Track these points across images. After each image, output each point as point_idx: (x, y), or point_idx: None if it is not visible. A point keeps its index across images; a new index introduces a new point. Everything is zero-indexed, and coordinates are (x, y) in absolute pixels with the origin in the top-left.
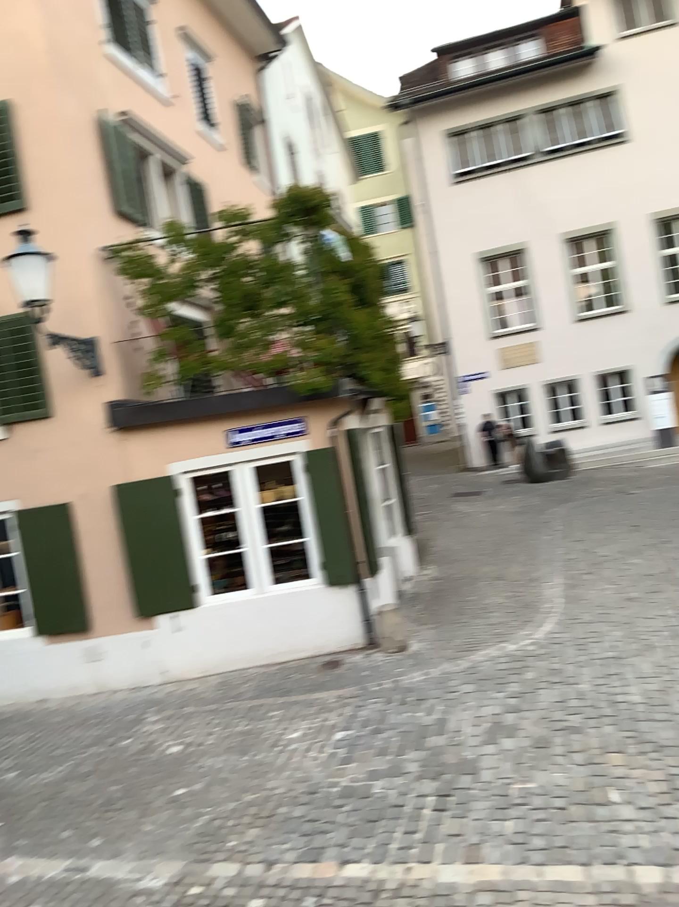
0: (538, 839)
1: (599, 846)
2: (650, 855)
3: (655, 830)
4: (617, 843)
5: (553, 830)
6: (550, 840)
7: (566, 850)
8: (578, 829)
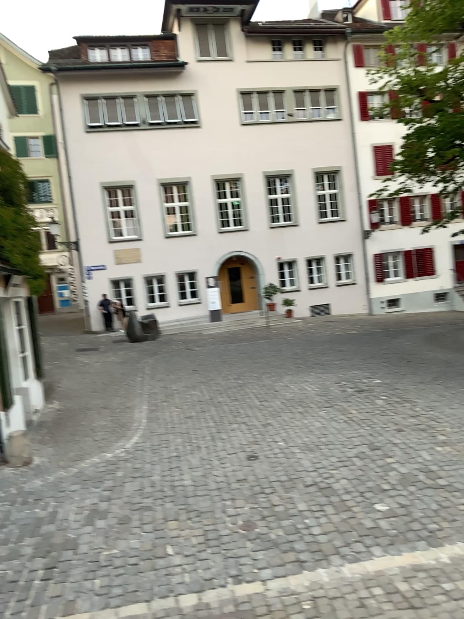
0: (117, 589)
1: (158, 586)
2: (190, 586)
3: (195, 569)
4: (170, 582)
5: (127, 581)
6: (125, 588)
7: (136, 593)
8: (145, 577)
